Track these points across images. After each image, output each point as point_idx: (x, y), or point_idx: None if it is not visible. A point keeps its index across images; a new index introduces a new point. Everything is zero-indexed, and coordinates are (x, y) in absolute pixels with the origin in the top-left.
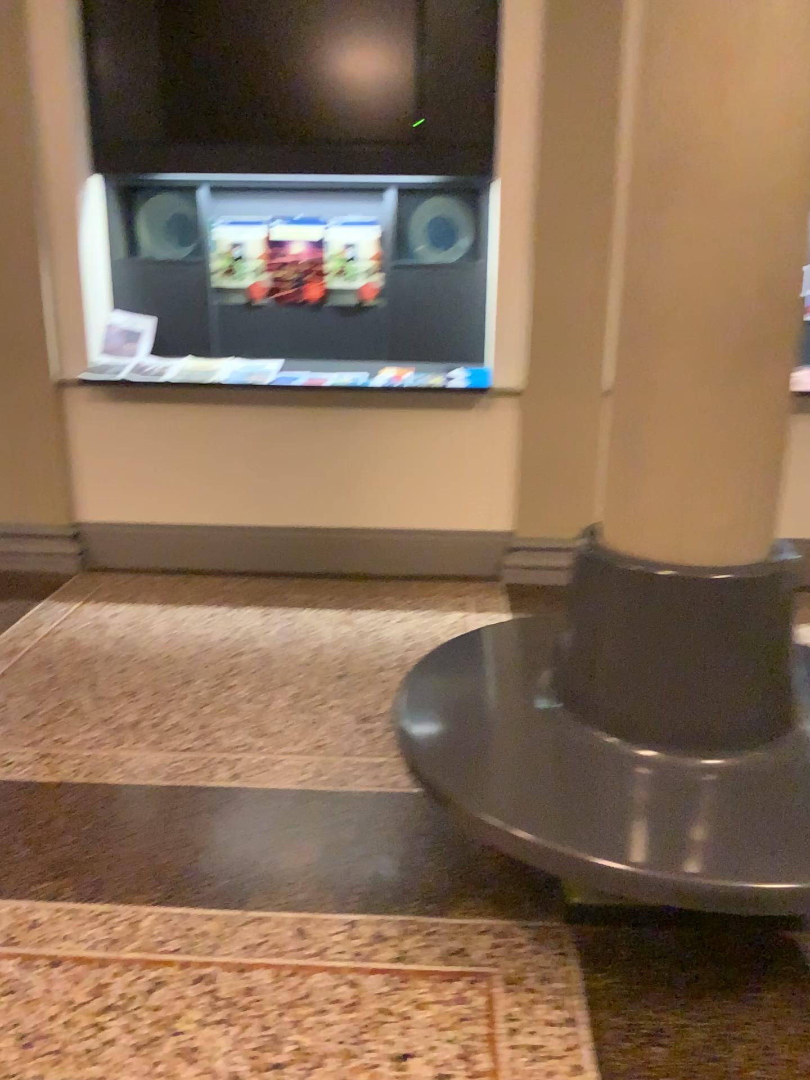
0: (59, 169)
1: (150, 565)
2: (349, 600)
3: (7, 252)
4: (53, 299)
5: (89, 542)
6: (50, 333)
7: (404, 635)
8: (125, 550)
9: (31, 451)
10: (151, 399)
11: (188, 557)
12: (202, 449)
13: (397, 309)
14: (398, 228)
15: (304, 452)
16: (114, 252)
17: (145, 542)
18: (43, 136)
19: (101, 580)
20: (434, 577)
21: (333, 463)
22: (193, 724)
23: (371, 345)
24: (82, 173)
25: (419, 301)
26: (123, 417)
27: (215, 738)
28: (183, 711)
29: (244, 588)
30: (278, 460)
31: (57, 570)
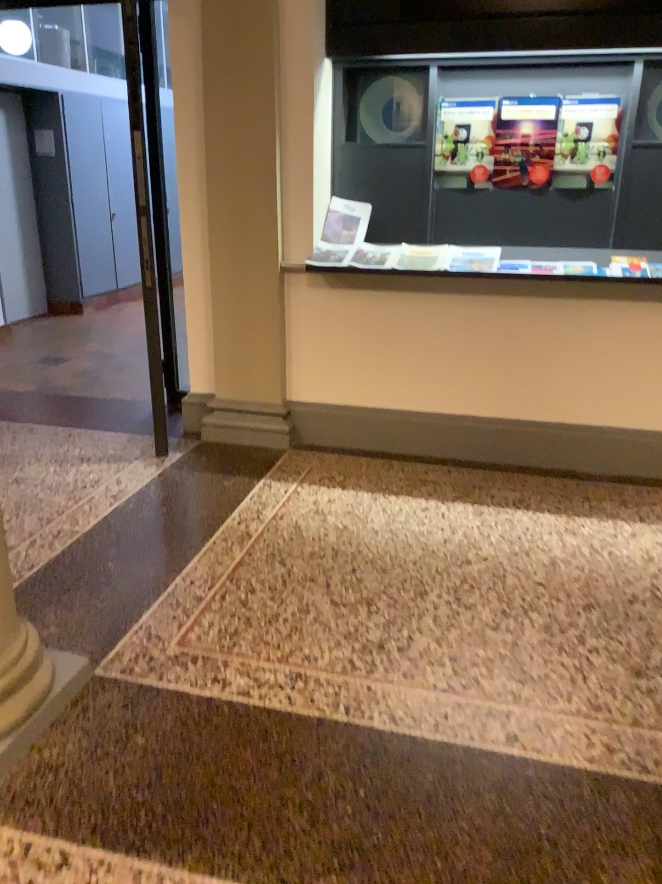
0: (295, 51)
1: (355, 447)
2: (565, 503)
3: (241, 138)
4: (281, 185)
5: (300, 421)
6: (277, 219)
7: (646, 556)
8: (332, 431)
9: (252, 332)
10: (368, 285)
11: (392, 441)
12: (415, 337)
13: (628, 194)
14: (635, 104)
15: (519, 344)
16: (337, 136)
17: (352, 424)
18: (283, 16)
19: (311, 459)
20: (649, 481)
21: (549, 356)
22: (447, 657)
23: (595, 232)
24: (315, 55)
25: (652, 185)
26: (339, 303)
27: (477, 681)
28: (431, 636)
29: (451, 479)
30: (491, 351)
31: (271, 446)
